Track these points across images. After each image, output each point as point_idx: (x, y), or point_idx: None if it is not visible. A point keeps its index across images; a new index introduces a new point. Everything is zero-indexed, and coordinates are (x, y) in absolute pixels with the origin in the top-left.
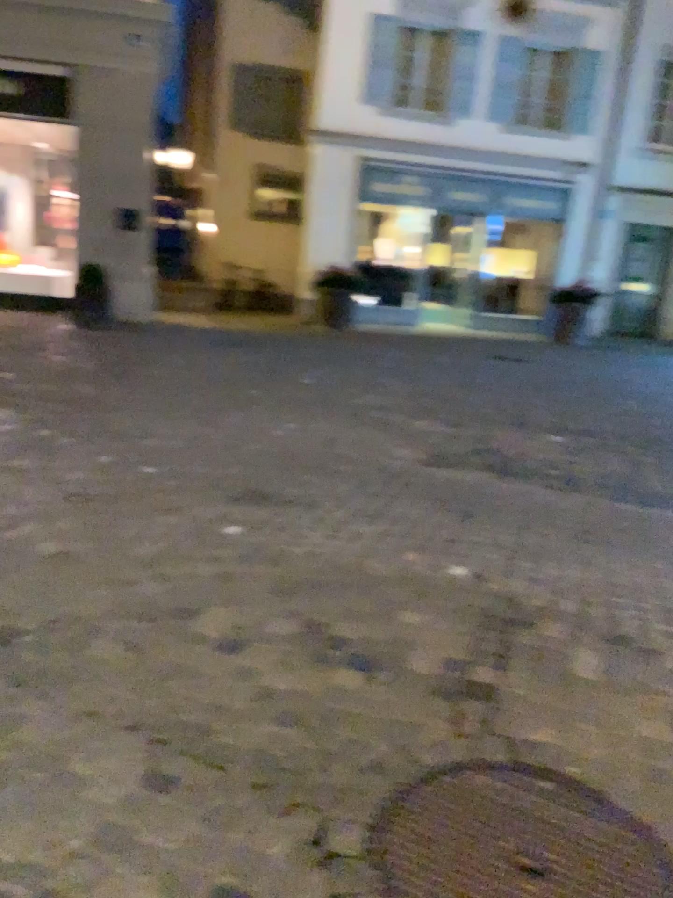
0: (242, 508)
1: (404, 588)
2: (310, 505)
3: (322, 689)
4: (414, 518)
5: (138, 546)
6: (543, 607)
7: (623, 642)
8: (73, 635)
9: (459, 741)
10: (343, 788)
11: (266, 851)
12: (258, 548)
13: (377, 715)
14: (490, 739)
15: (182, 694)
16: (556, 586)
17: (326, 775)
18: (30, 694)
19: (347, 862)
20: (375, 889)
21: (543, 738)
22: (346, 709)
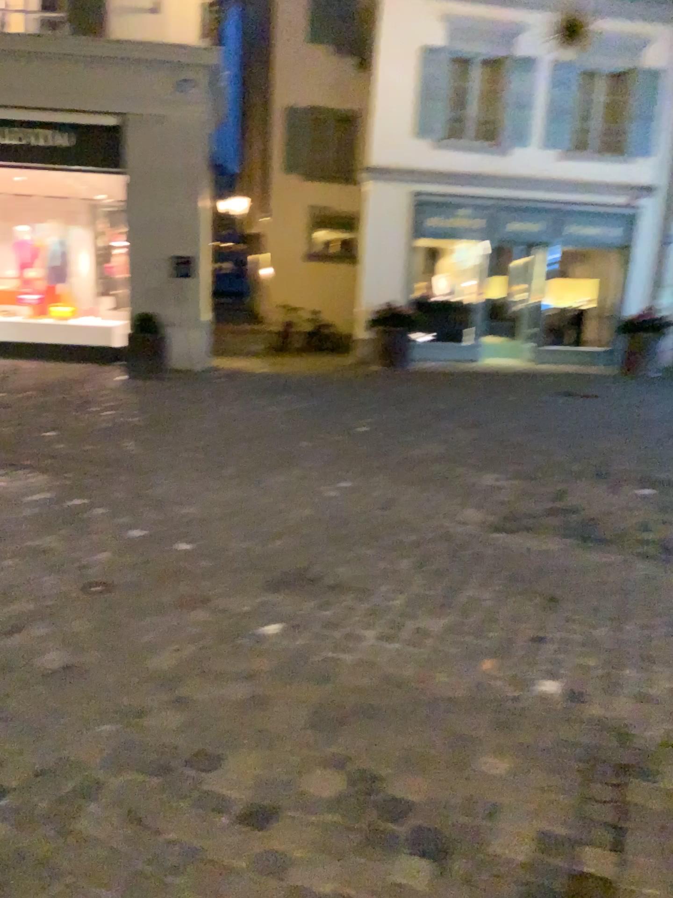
0: (283, 597)
1: (480, 712)
2: (364, 590)
3: (376, 887)
4: (487, 606)
5: (157, 654)
6: (662, 741)
7: None
8: (62, 795)
9: None
10: None
11: None
12: (300, 654)
13: None
14: None
15: None
16: None
17: None
18: None
19: None
20: None
21: None
22: None
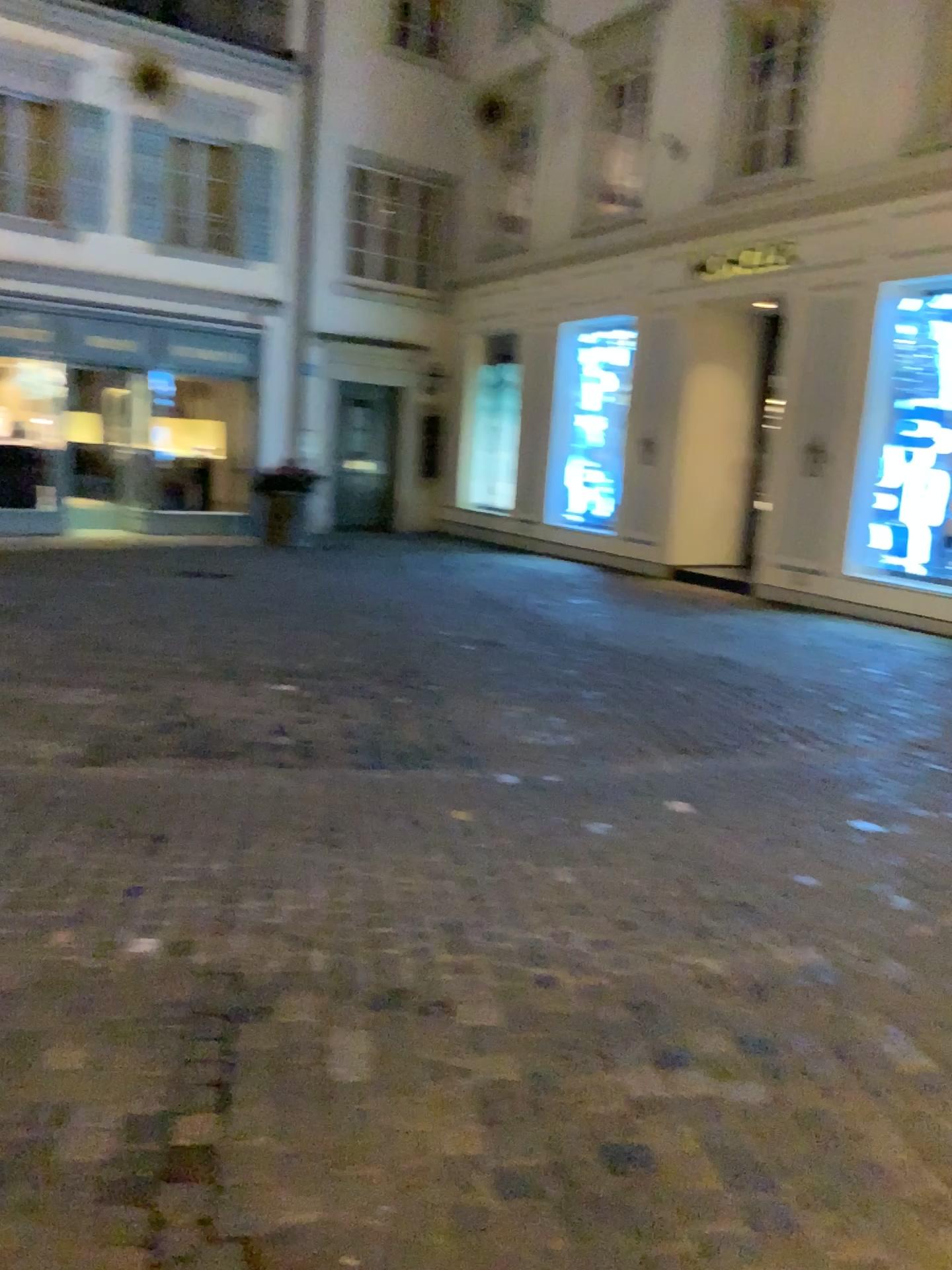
0: None
1: (48, 1001)
2: None
3: None
4: (63, 865)
5: None
6: (281, 974)
7: (401, 1001)
8: None
9: None
10: None
11: None
12: None
13: None
14: (212, 1254)
15: None
16: (297, 932)
17: None
18: None
19: None
20: None
21: (298, 1218)
22: None
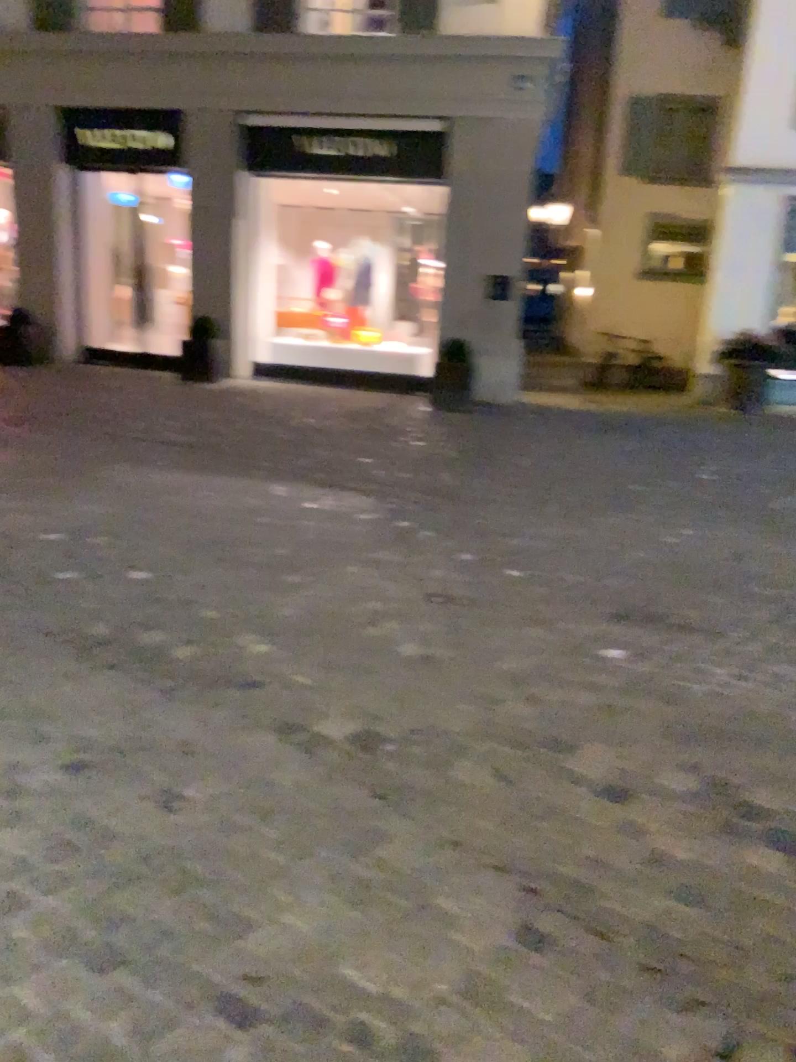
0: (624, 627)
1: None
2: (711, 631)
3: (728, 865)
4: None
5: (503, 660)
6: None
7: None
8: (435, 751)
9: None
10: (759, 996)
11: (659, 1052)
12: (645, 677)
13: None
14: None
15: (556, 840)
16: None
17: (735, 974)
18: (390, 809)
19: None
20: None
21: None
22: (762, 897)
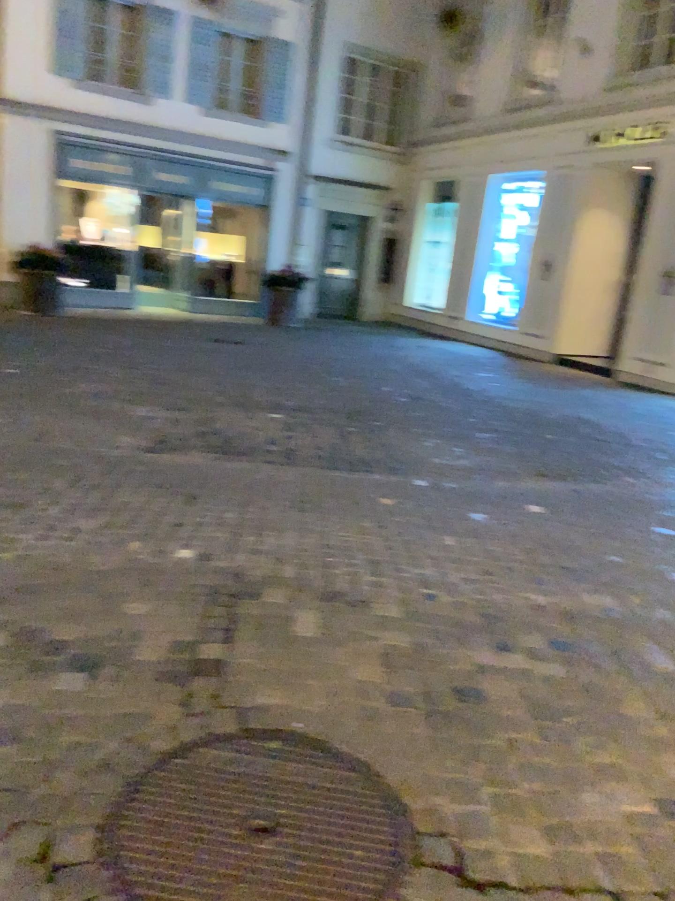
0: None
1: (128, 579)
2: (21, 505)
3: (41, 698)
4: (136, 507)
5: None
6: (266, 577)
7: (339, 599)
8: None
9: (189, 720)
10: (70, 794)
11: None
12: None
13: (103, 712)
14: (220, 713)
15: None
16: (277, 556)
17: (50, 785)
18: None
19: (76, 870)
20: (108, 888)
21: (270, 701)
22: (70, 713)
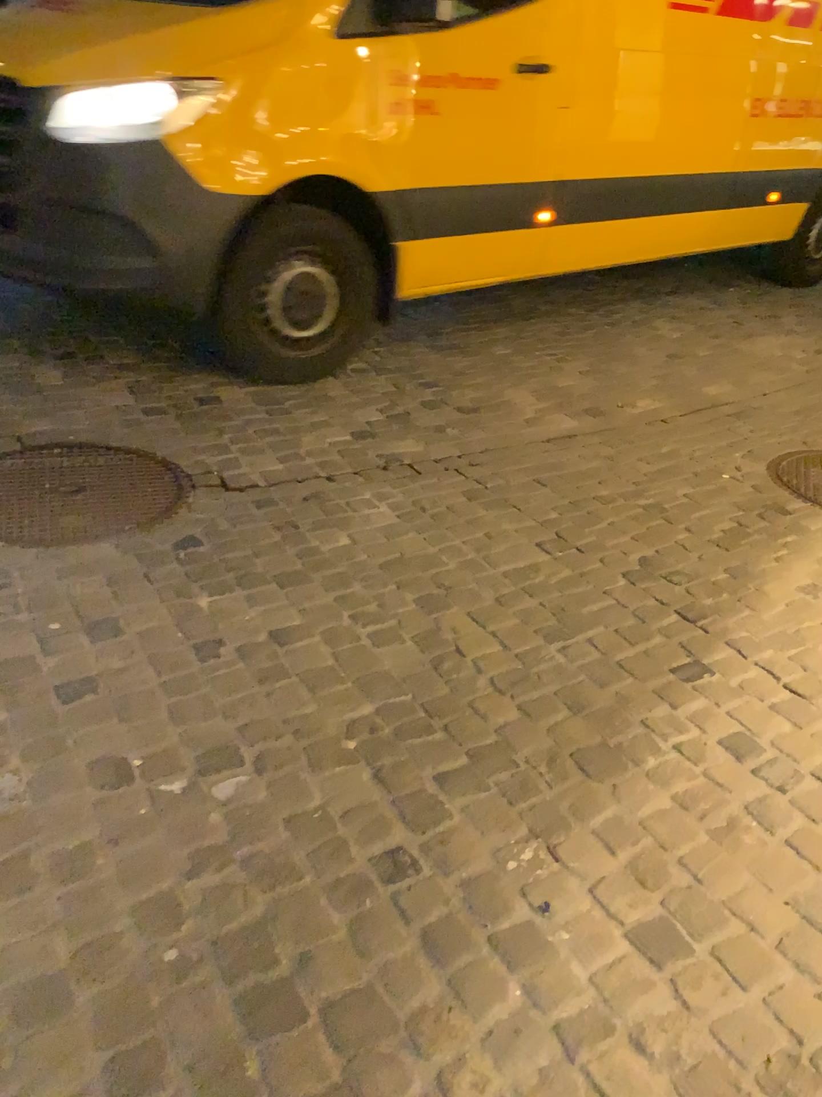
0: None
1: None
2: None
3: None
4: None
5: None
6: None
7: (73, 357)
8: None
9: None
10: None
11: None
12: None
13: None
14: (1, 440)
15: None
16: None
17: None
18: None
19: None
20: None
21: (42, 428)
22: None
